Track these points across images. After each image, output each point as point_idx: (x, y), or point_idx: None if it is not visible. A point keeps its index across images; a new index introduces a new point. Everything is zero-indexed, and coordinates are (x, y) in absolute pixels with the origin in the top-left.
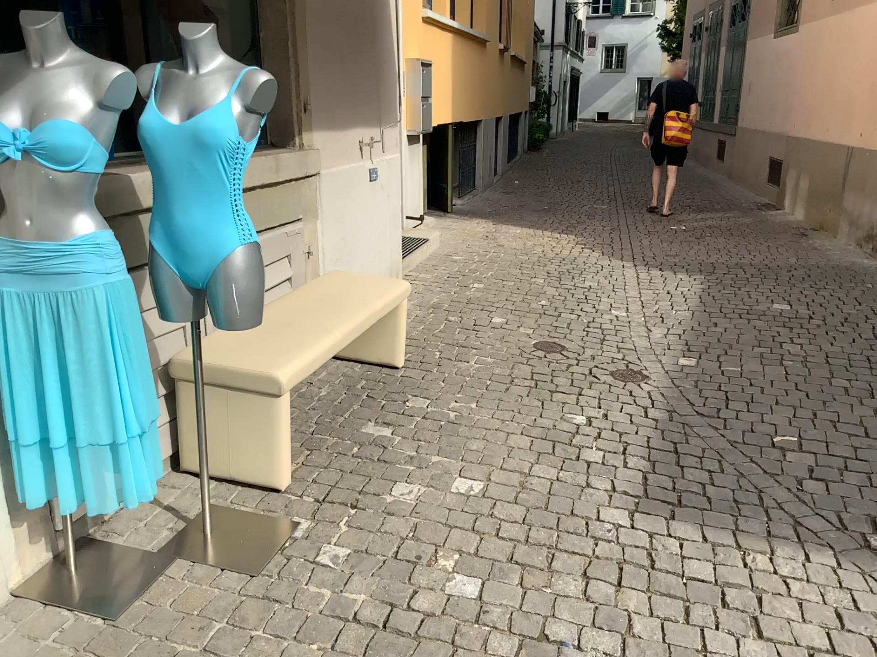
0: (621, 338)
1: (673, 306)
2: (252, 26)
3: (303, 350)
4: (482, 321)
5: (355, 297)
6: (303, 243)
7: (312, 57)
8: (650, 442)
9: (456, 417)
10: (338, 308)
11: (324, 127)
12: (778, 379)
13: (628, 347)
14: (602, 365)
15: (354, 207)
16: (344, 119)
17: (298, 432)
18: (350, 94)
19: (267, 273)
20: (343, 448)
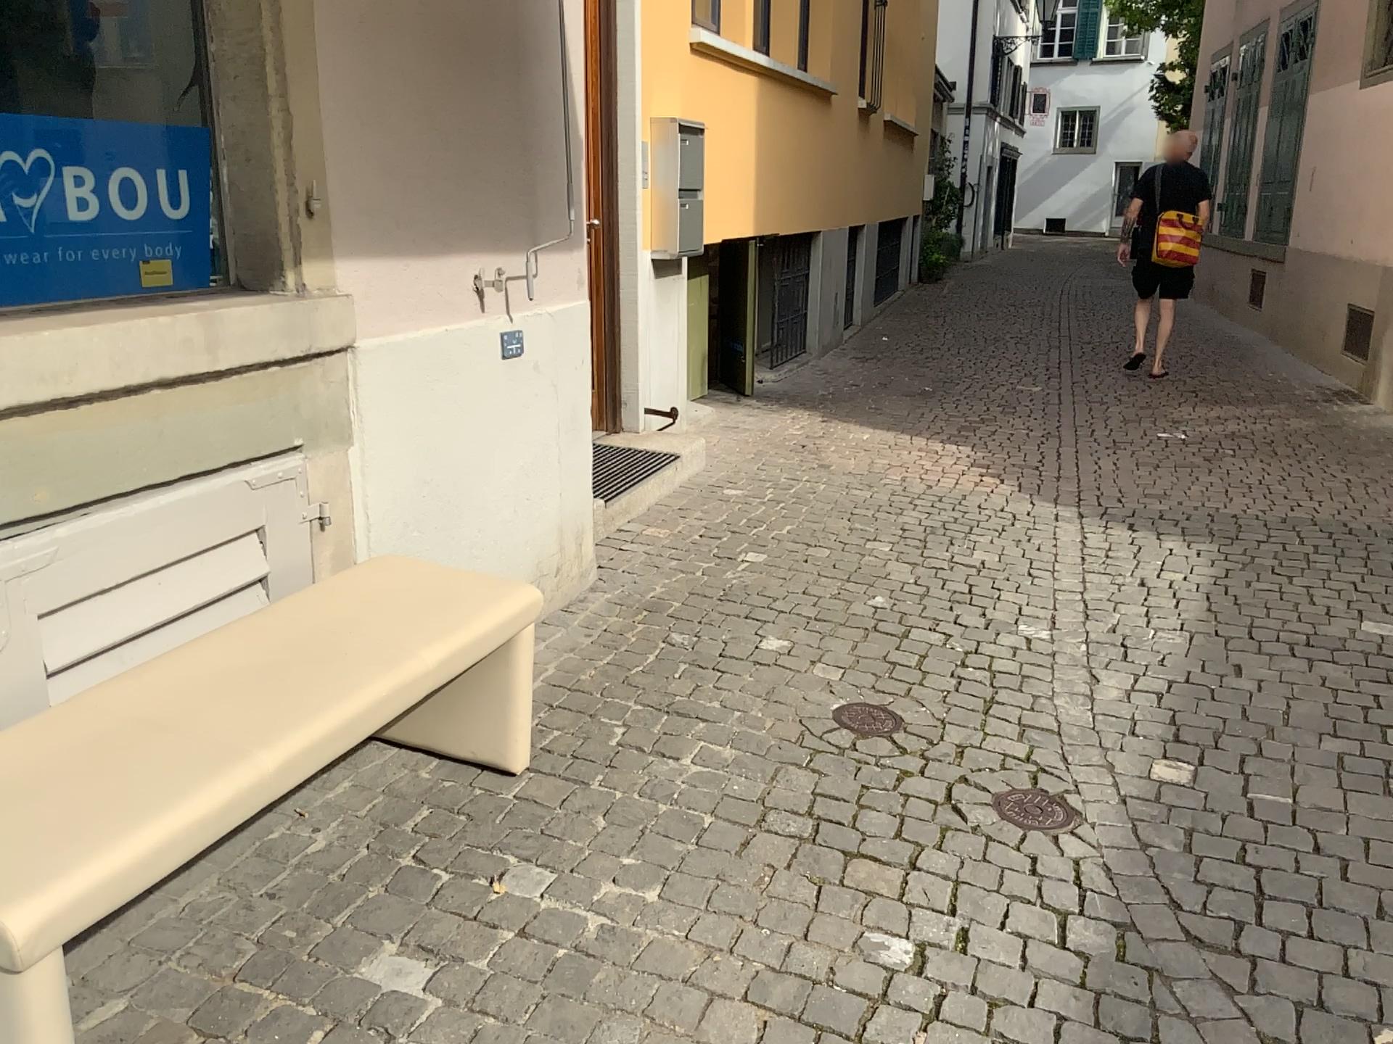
0: (1027, 703)
1: (1149, 620)
2: (200, 29)
3: (128, 829)
4: (735, 651)
5: (378, 641)
6: (296, 504)
7: (329, 97)
8: (1063, 1038)
9: (598, 935)
10: (316, 677)
11: (369, 248)
12: (1384, 834)
13: (1039, 727)
14: (975, 776)
15: (455, 415)
16: (426, 231)
17: (204, 971)
18: (444, 180)
19: (192, 578)
20: (285, 1034)
